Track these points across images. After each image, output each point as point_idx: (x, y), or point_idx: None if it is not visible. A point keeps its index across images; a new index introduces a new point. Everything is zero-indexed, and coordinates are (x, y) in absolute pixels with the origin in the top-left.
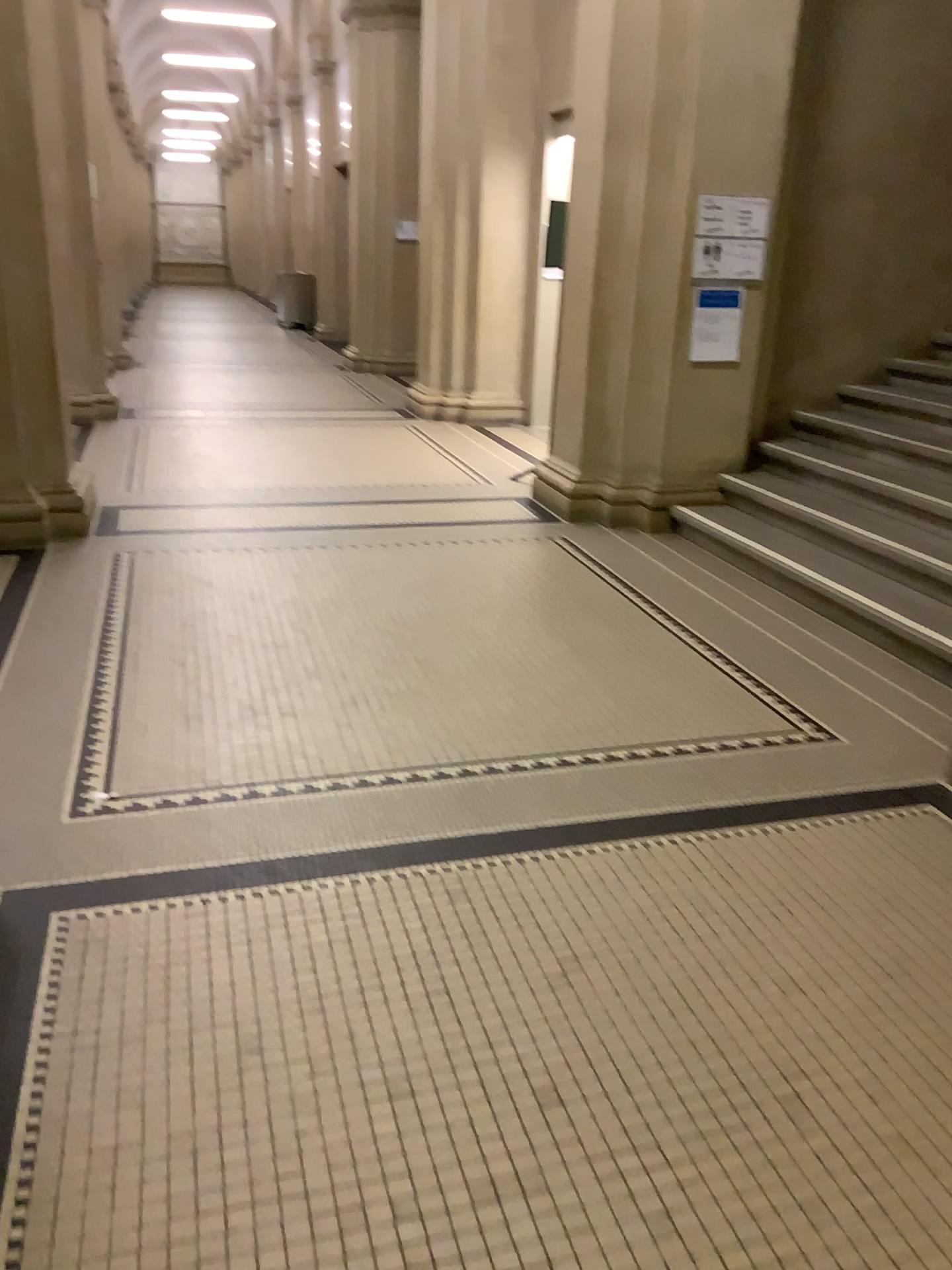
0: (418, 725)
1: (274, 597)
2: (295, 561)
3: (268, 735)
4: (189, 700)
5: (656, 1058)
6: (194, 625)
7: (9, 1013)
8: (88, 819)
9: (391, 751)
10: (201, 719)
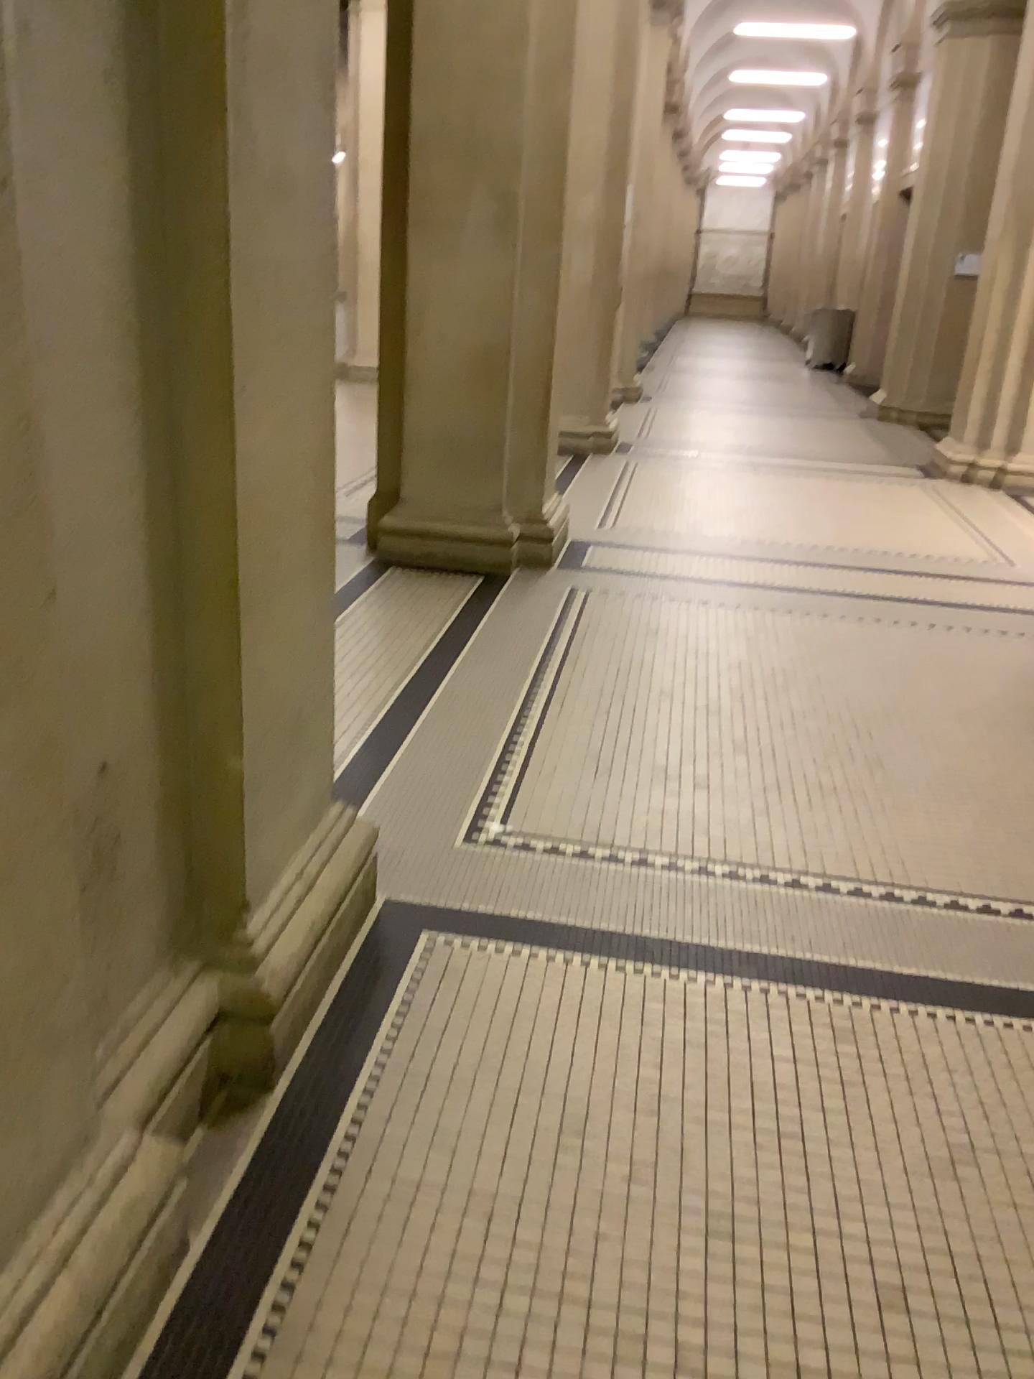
0: (841, 824)
1: (719, 656)
2: (752, 620)
3: (674, 799)
4: (604, 746)
5: (1028, 1282)
6: (630, 671)
7: (360, 1008)
8: (477, 843)
9: (803, 846)
10: (610, 768)
